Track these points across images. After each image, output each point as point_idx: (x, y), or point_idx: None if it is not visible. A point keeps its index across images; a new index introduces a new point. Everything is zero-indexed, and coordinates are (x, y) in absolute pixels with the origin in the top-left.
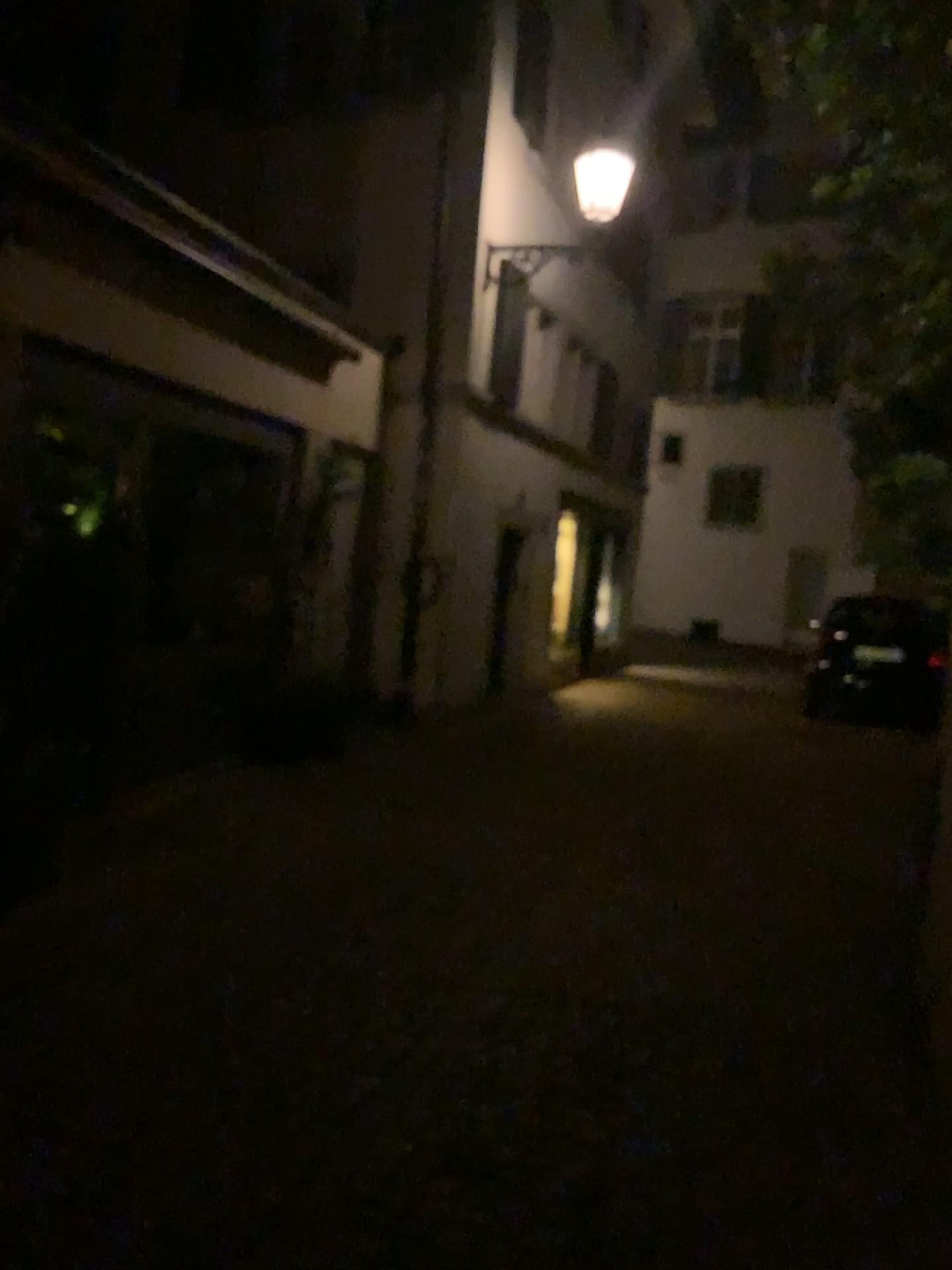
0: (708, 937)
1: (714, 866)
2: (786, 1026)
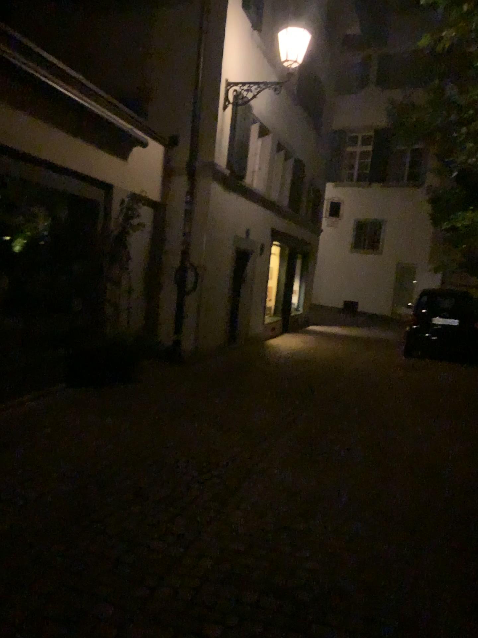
0: (347, 522)
1: (352, 462)
2: (403, 612)
